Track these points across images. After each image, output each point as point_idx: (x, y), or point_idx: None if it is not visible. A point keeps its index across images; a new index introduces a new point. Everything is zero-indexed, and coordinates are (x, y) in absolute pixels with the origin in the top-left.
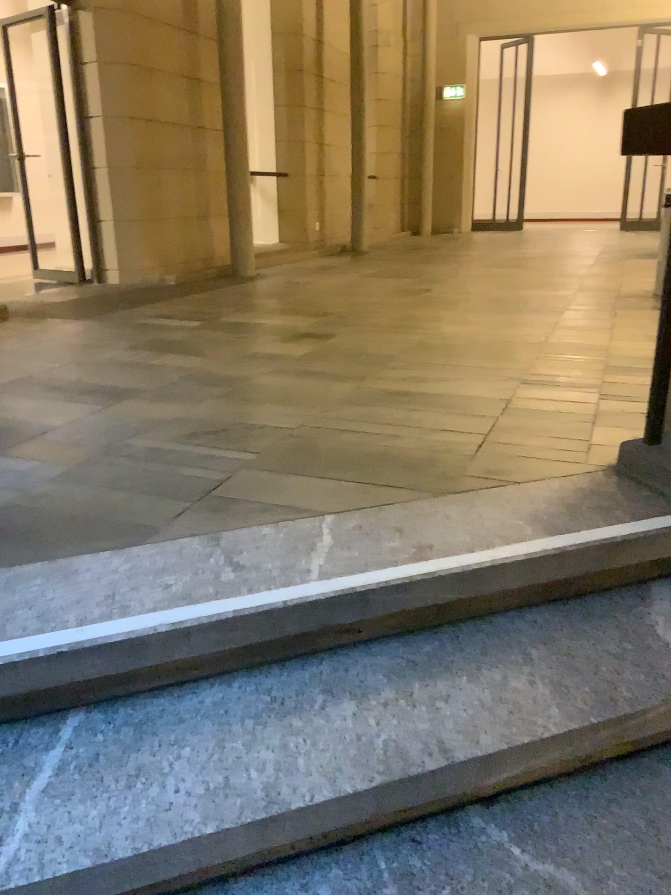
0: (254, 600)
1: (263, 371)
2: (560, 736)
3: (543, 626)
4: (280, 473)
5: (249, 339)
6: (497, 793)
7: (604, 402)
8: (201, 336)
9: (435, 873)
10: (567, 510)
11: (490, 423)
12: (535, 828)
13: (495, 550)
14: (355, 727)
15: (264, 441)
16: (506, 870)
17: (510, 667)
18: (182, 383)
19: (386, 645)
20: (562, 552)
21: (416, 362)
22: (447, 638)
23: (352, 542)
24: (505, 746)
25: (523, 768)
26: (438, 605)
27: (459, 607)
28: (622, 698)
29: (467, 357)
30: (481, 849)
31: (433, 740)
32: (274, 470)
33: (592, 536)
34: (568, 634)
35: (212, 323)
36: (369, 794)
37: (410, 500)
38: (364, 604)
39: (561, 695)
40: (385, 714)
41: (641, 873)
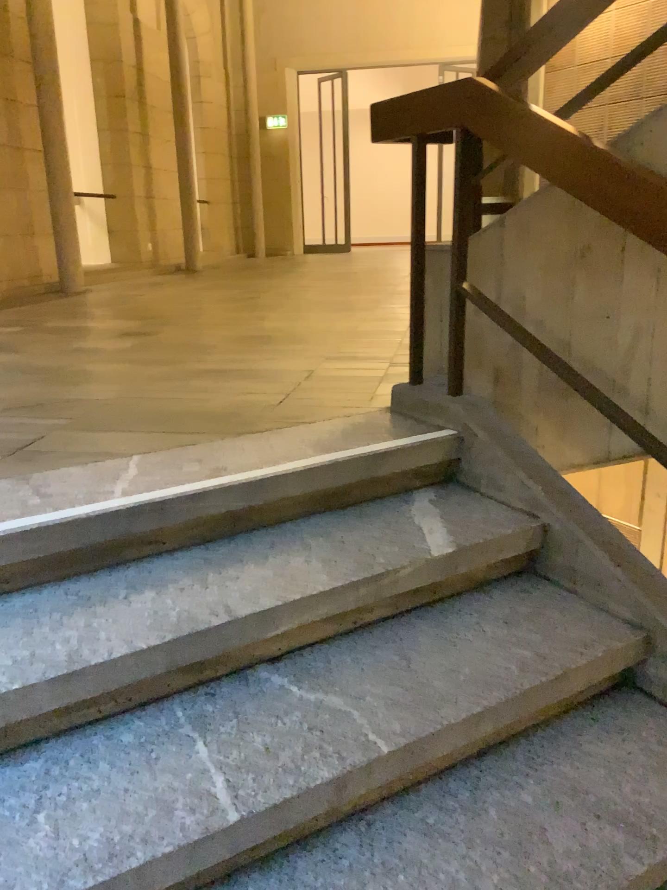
0: (60, 513)
1: (85, 361)
2: (329, 596)
3: (323, 526)
4: (94, 430)
5: (73, 338)
6: (282, 654)
7: (392, 367)
8: (25, 338)
9: (225, 711)
10: (345, 436)
11: (291, 386)
12: (311, 672)
13: (279, 465)
14: (154, 606)
15: (80, 410)
16: (283, 700)
17: (292, 554)
18: (2, 374)
19: (187, 551)
20: (336, 464)
21: (233, 348)
22: (241, 542)
23: (155, 470)
24: (280, 605)
25: (300, 627)
26: (232, 514)
27: (251, 517)
28: (379, 564)
29: (281, 343)
30: (265, 691)
31: (221, 607)
32: (88, 428)
33: (361, 451)
34: (343, 529)
35: (36, 328)
36: (164, 650)
37: (211, 439)
38: (163, 514)
39: (331, 567)
40: (181, 594)
41: (392, 687)
